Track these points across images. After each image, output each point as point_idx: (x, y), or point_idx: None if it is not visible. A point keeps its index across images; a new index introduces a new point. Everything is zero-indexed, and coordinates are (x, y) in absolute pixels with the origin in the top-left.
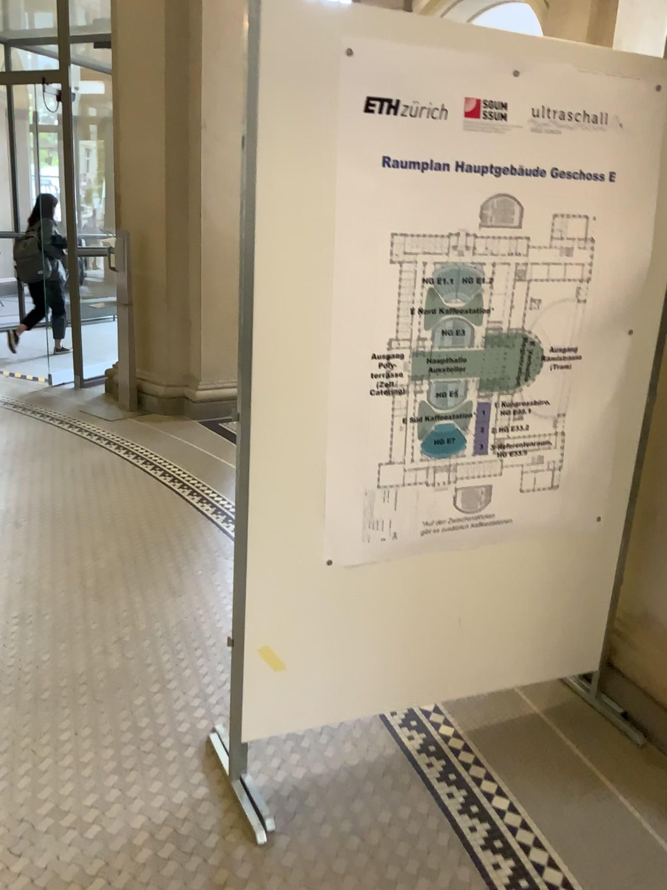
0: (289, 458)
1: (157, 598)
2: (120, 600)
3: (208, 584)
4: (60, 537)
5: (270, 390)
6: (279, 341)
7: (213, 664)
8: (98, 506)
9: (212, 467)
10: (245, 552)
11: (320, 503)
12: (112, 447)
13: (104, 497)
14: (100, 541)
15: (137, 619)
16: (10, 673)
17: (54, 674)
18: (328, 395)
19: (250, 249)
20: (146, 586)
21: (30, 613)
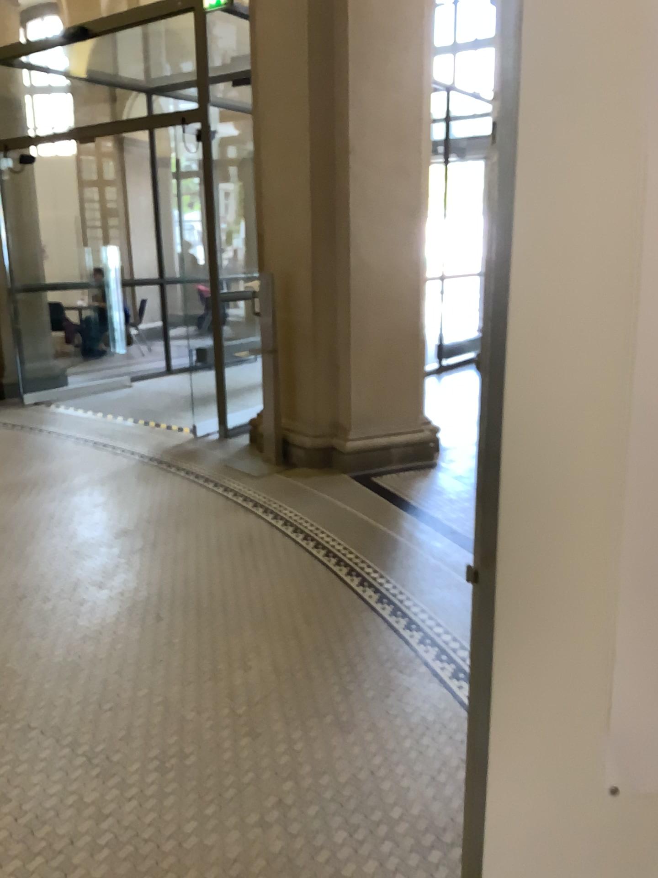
0: (560, 638)
1: (324, 733)
2: (279, 733)
3: (385, 710)
4: (206, 633)
5: (535, 537)
6: (552, 457)
7: (405, 852)
8: (247, 589)
9: (372, 536)
10: (489, 781)
11: (607, 703)
12: (259, 509)
13: (254, 578)
14: (251, 640)
15: (301, 768)
16: (147, 852)
17: (201, 857)
18: (627, 538)
19: (512, 315)
20: (308, 711)
21: (173, 751)
